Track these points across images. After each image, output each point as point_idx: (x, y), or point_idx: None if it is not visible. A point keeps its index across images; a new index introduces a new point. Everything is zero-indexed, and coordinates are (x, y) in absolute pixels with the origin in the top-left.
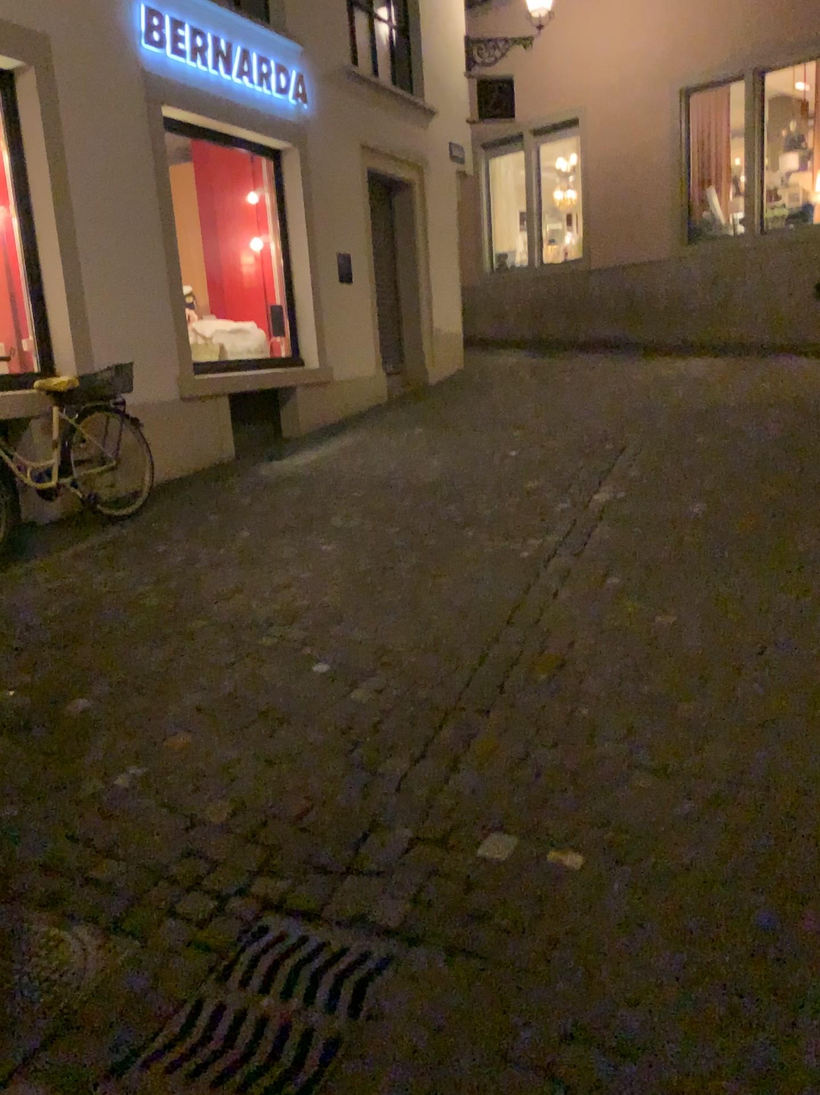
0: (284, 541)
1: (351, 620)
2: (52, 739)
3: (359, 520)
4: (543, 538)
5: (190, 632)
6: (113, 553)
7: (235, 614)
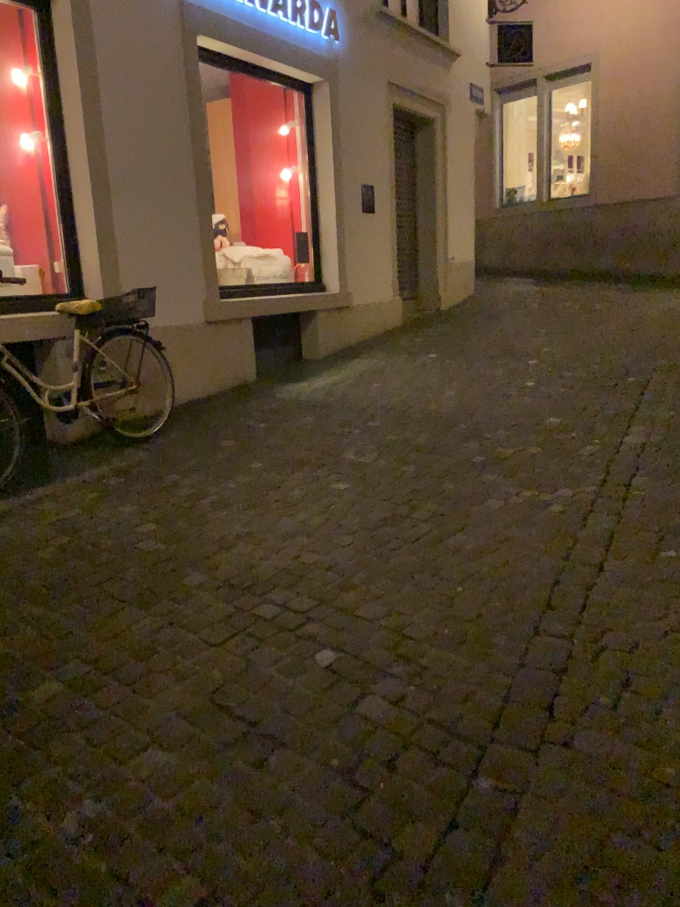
0: (295, 475)
1: (363, 586)
2: (1, 742)
3: (374, 454)
4: (572, 486)
5: (184, 589)
6: (122, 482)
7: (235, 567)
